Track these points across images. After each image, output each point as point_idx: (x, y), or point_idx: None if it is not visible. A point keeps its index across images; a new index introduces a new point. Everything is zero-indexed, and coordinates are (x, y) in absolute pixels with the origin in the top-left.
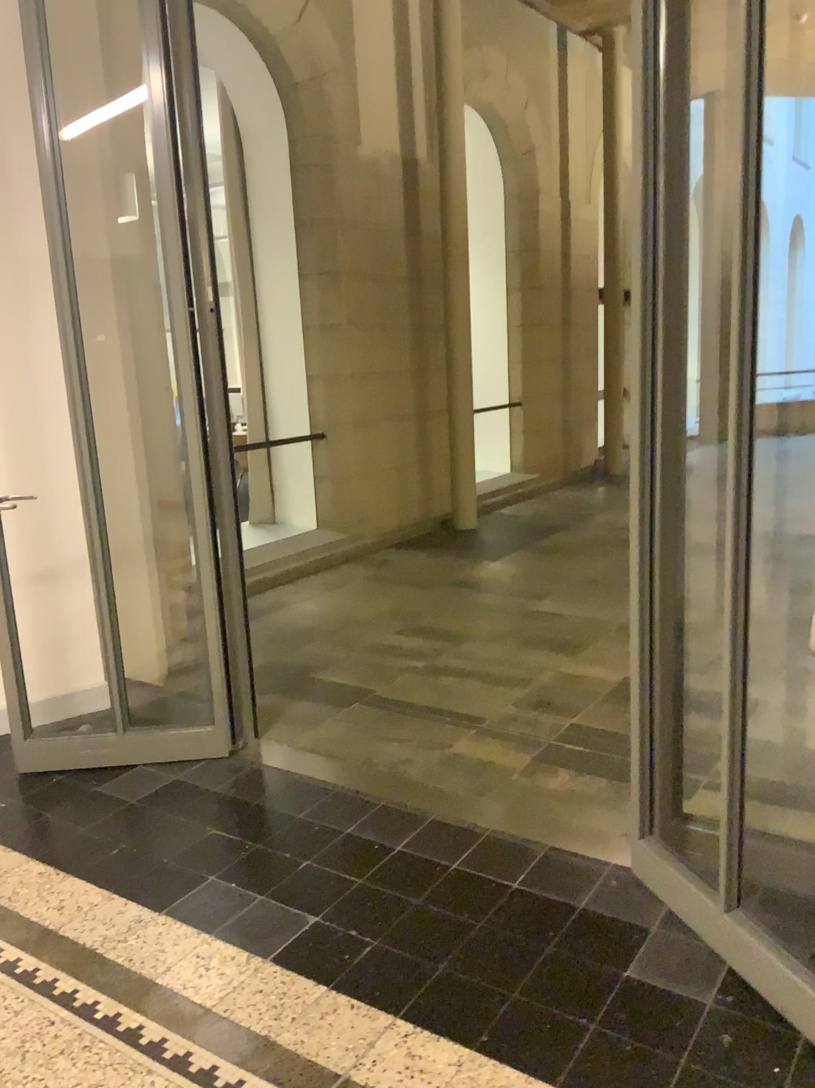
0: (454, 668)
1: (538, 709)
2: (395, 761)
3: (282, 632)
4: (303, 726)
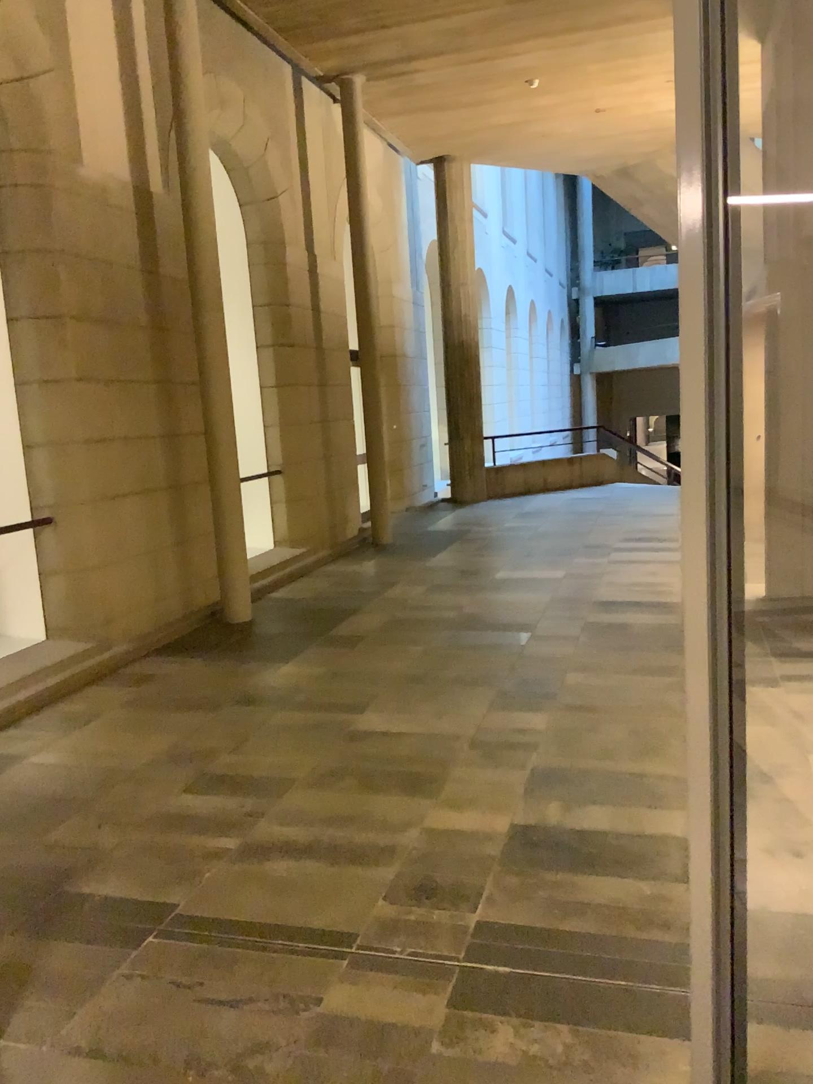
0: (283, 843)
1: (422, 902)
2: (238, 1050)
3: (17, 811)
4: (70, 995)
